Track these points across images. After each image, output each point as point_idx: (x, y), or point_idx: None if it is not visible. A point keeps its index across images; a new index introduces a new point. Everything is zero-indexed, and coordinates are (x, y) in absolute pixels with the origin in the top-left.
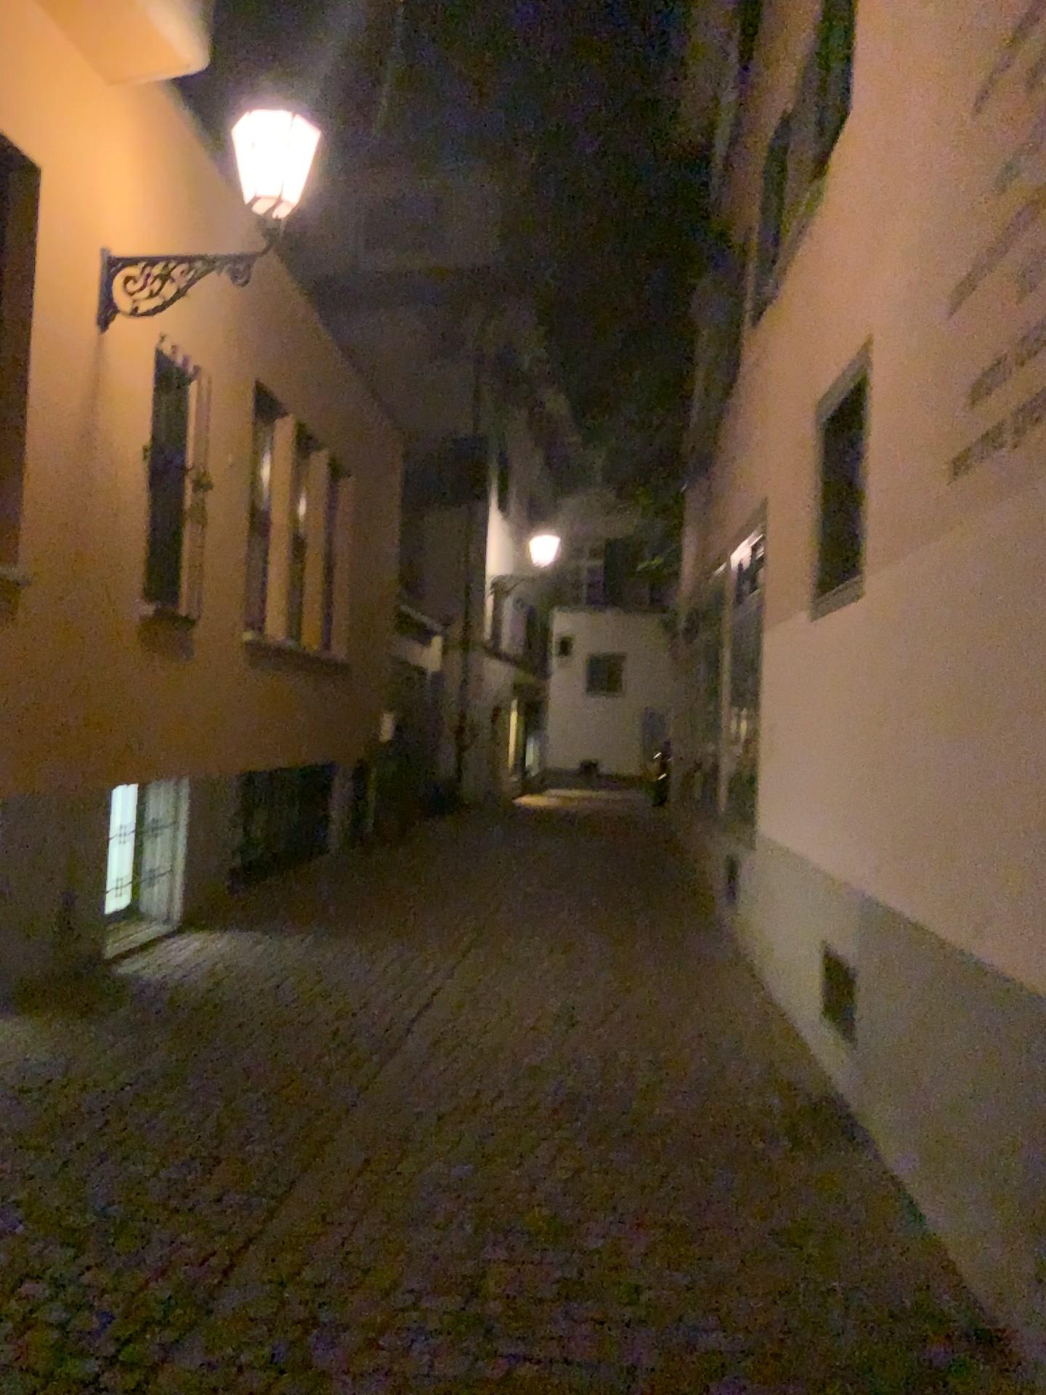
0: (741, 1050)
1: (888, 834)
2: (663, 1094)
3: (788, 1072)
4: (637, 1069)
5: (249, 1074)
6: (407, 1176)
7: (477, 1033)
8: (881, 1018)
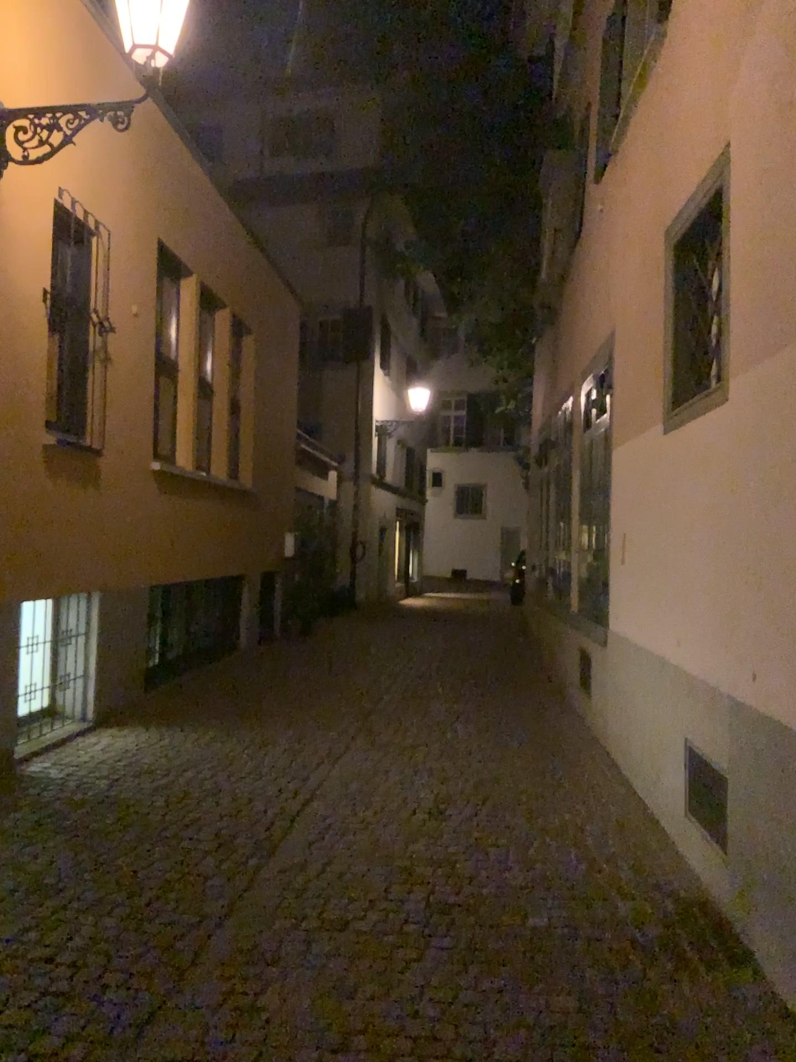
0: (605, 848)
1: (765, 641)
2: (533, 903)
3: (655, 874)
4: (507, 873)
5: (120, 888)
6: (262, 1020)
7: (352, 832)
8: (762, 834)
